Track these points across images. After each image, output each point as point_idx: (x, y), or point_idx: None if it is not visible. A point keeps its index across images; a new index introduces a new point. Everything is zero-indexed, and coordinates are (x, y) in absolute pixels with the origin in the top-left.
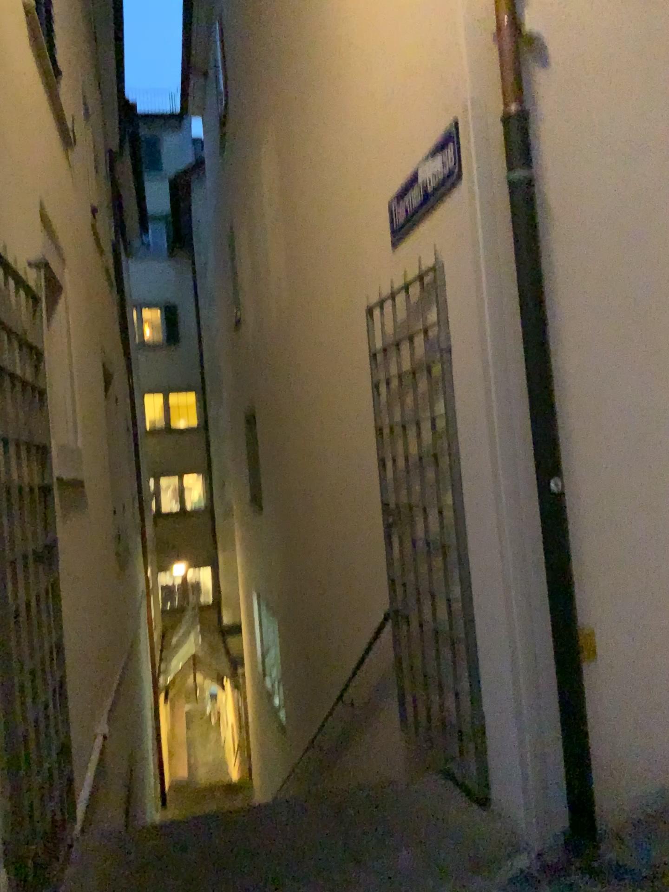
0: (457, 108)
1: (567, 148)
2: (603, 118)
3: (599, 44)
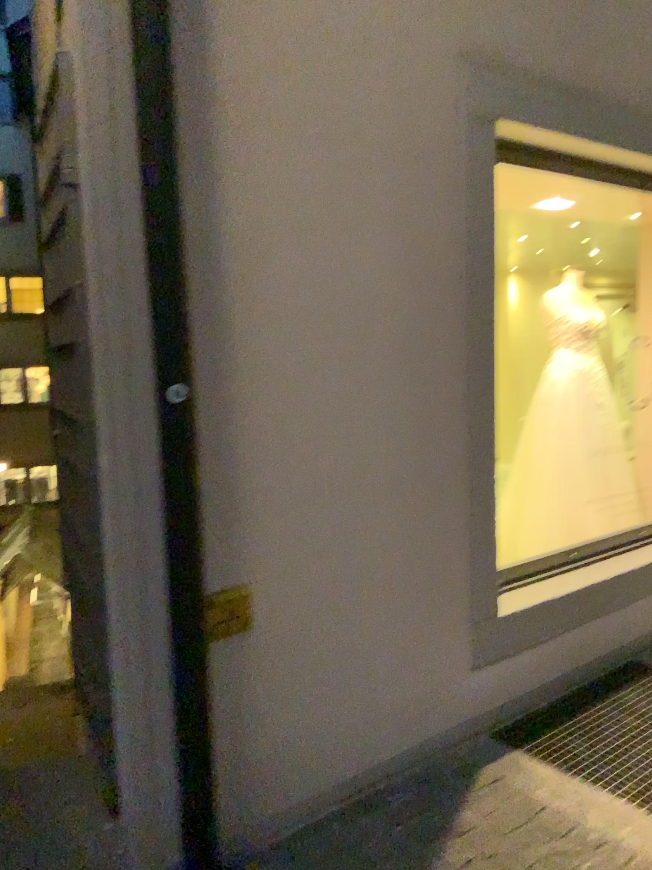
0: None
1: None
2: None
3: None
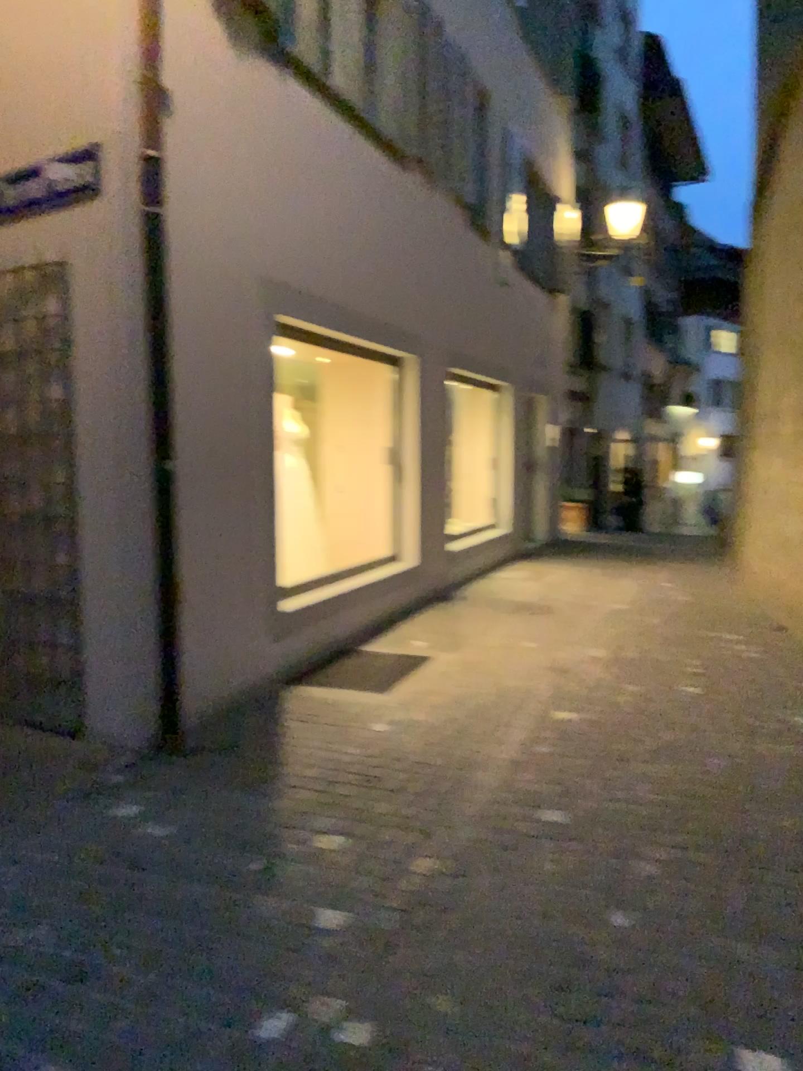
0: (104, 134)
1: (182, 190)
2: (206, 170)
3: (207, 107)
